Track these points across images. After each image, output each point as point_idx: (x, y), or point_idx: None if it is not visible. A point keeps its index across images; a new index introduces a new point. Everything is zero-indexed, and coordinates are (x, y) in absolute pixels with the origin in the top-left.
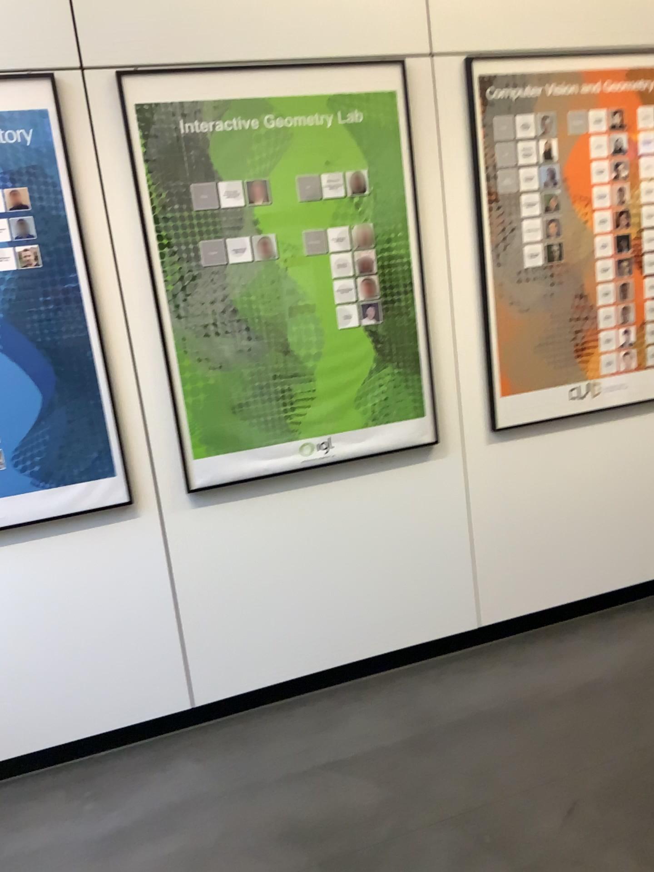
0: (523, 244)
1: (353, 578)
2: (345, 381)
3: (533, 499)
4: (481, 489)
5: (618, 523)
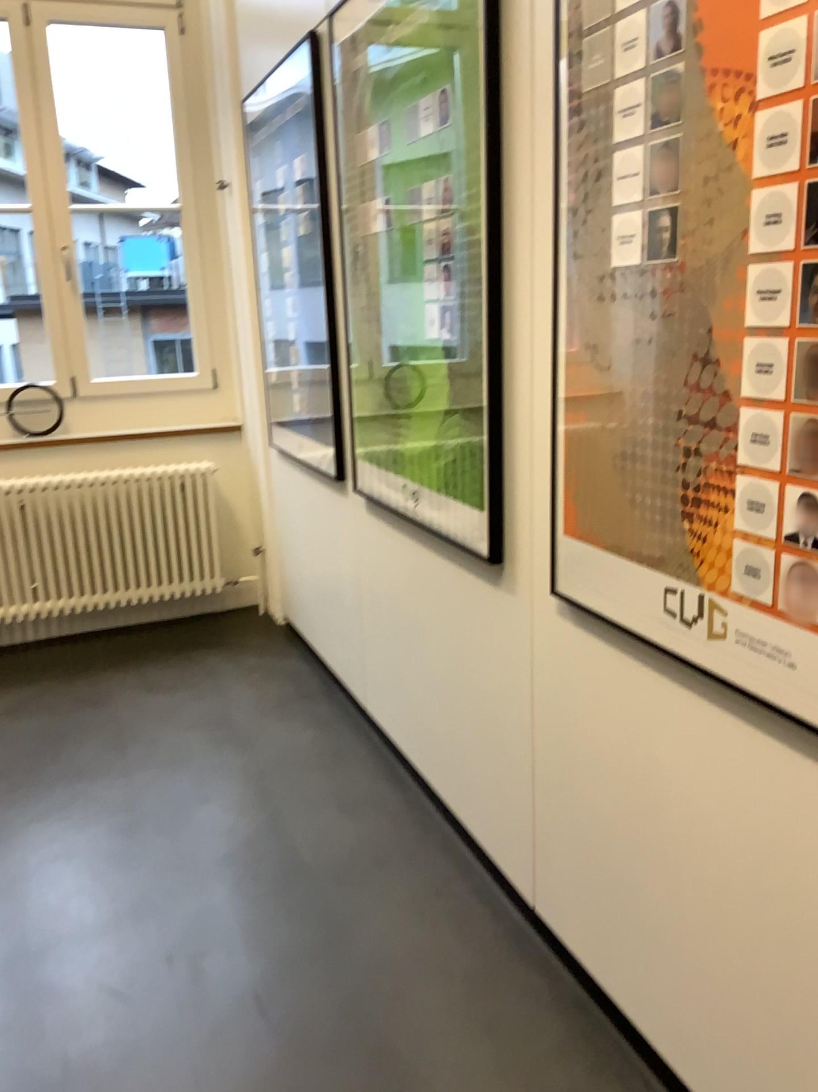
0: (608, 208)
1: (440, 687)
2: (429, 412)
3: (606, 769)
4: (544, 682)
5: (746, 995)
